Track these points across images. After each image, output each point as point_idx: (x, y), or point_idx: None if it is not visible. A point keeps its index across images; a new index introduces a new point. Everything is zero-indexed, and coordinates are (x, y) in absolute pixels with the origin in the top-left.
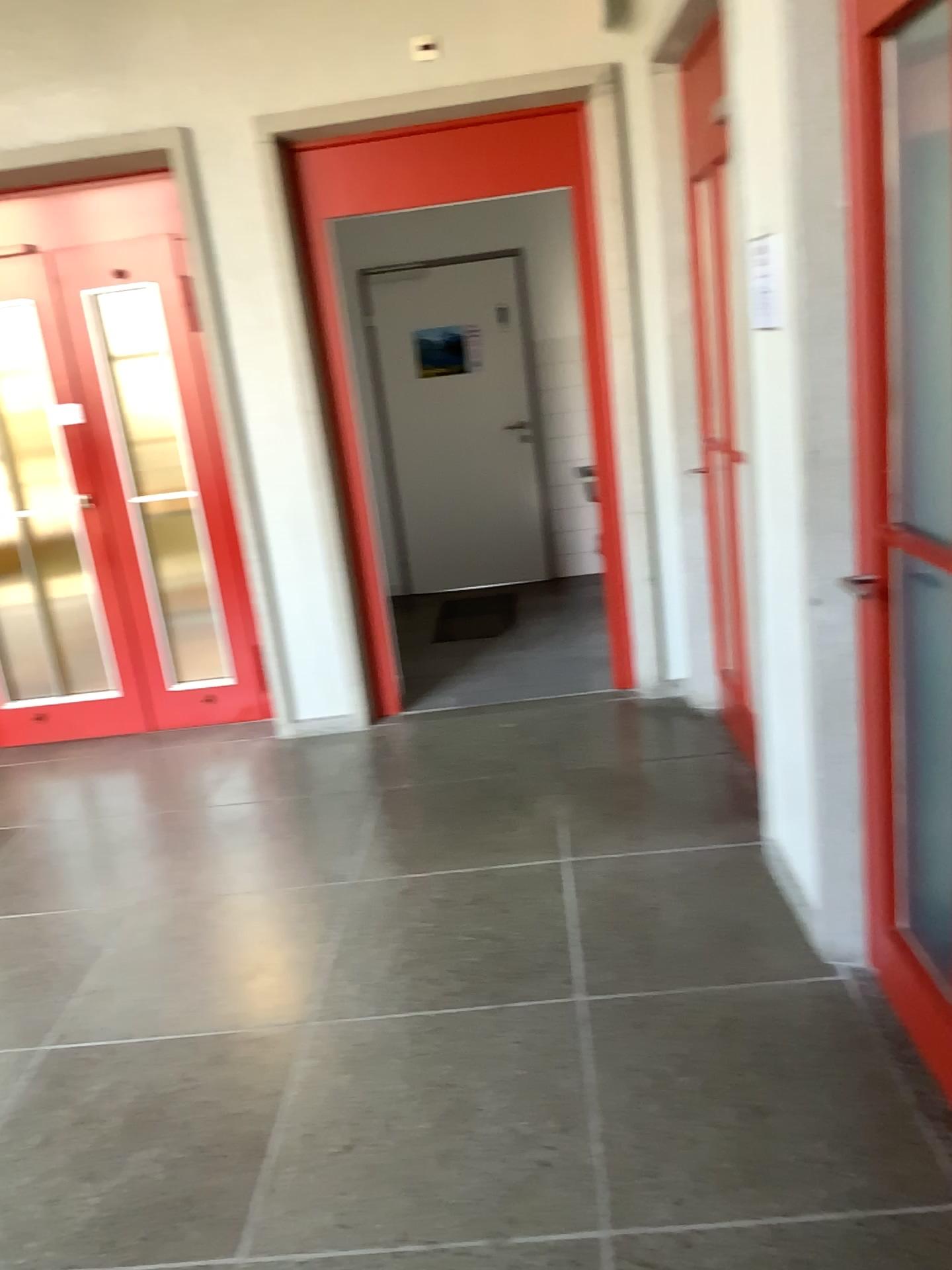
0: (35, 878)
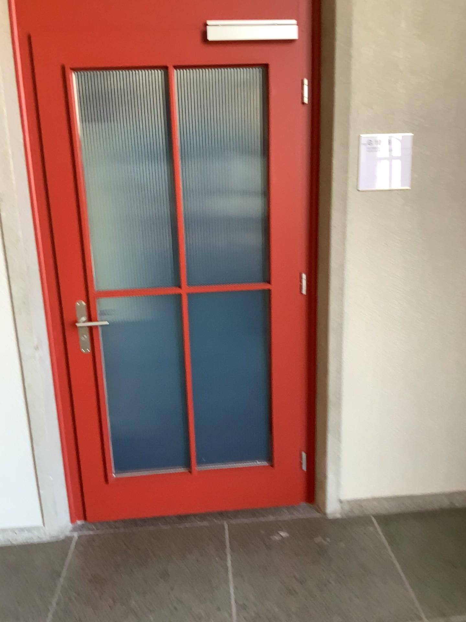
0: None
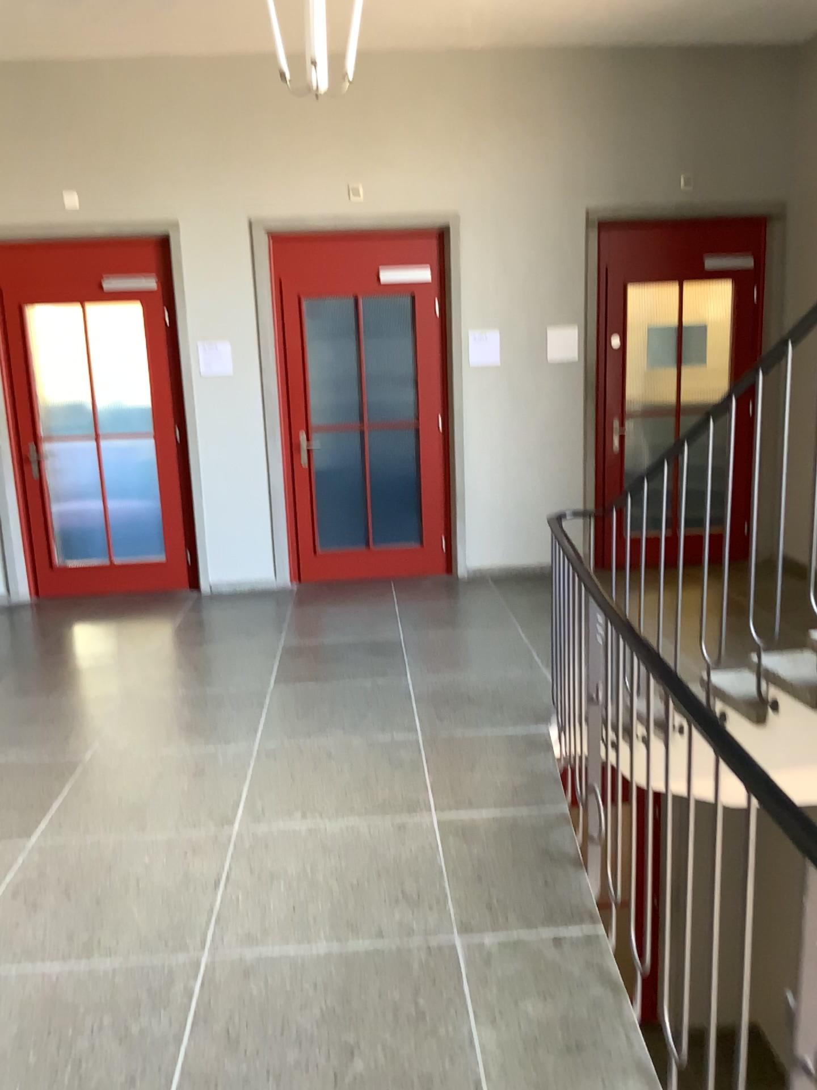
0: (60, 727)
